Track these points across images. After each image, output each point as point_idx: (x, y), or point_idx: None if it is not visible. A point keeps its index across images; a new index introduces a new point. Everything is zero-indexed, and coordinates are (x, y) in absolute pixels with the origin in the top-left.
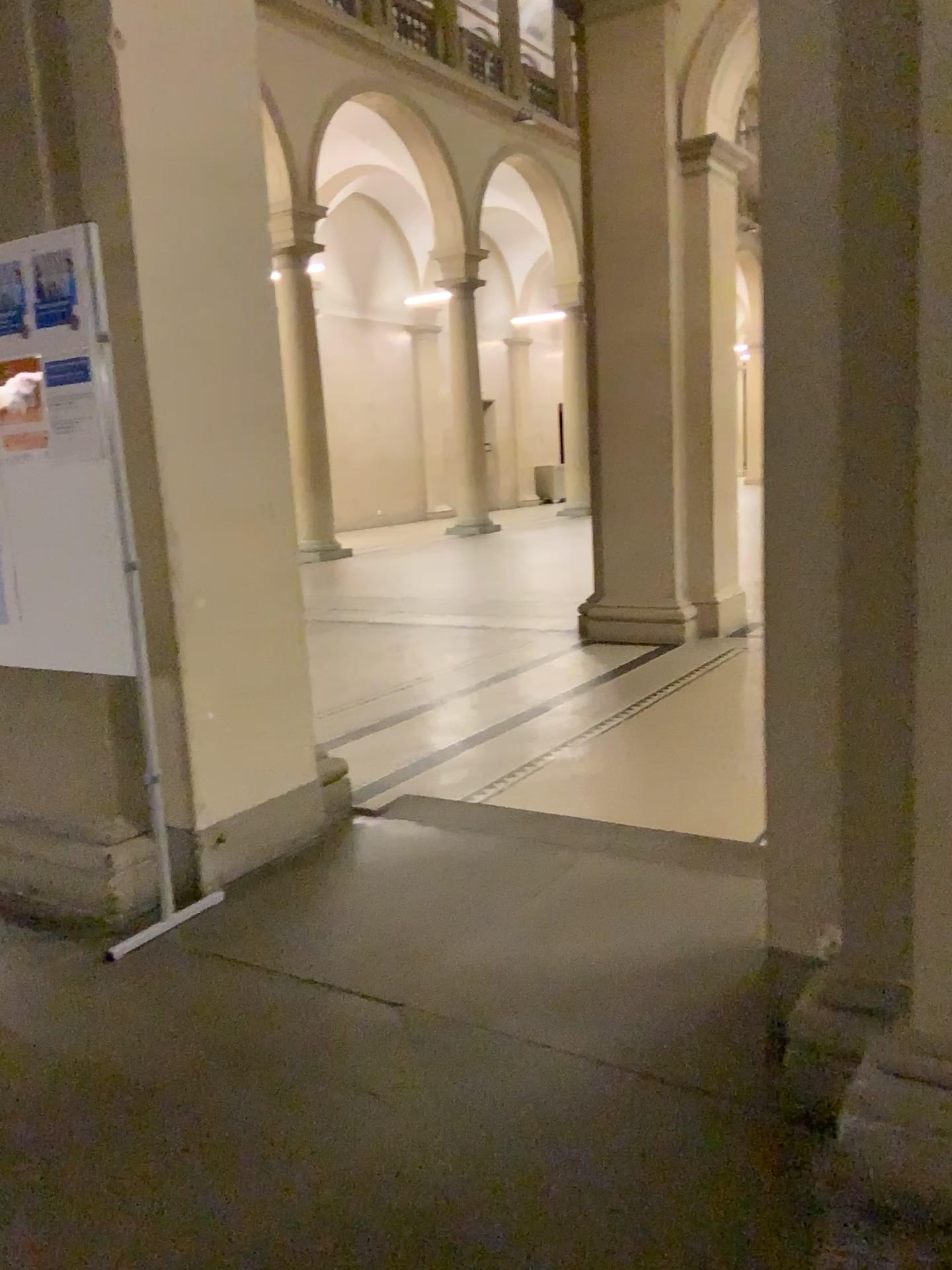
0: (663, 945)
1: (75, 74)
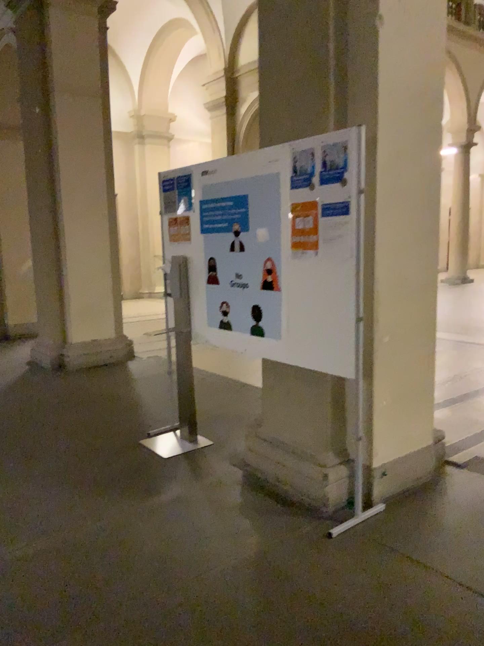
0: None
1: (353, 43)
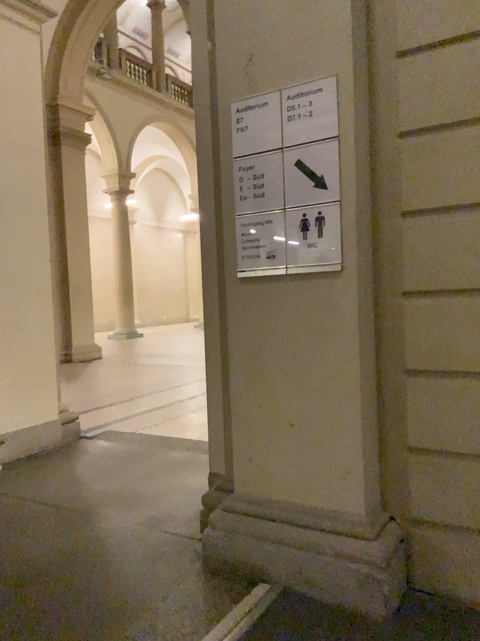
0: (190, 487)
1: None
